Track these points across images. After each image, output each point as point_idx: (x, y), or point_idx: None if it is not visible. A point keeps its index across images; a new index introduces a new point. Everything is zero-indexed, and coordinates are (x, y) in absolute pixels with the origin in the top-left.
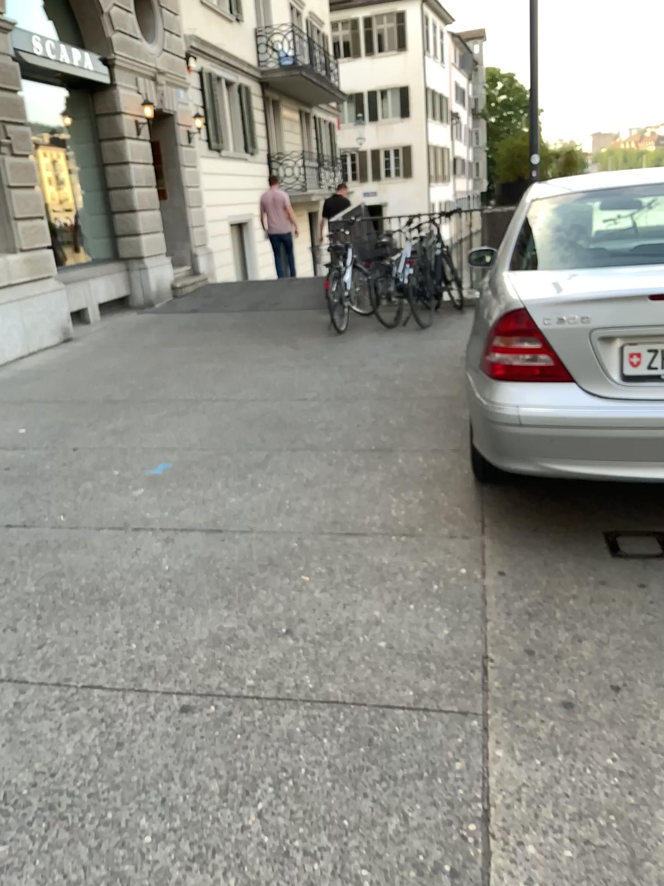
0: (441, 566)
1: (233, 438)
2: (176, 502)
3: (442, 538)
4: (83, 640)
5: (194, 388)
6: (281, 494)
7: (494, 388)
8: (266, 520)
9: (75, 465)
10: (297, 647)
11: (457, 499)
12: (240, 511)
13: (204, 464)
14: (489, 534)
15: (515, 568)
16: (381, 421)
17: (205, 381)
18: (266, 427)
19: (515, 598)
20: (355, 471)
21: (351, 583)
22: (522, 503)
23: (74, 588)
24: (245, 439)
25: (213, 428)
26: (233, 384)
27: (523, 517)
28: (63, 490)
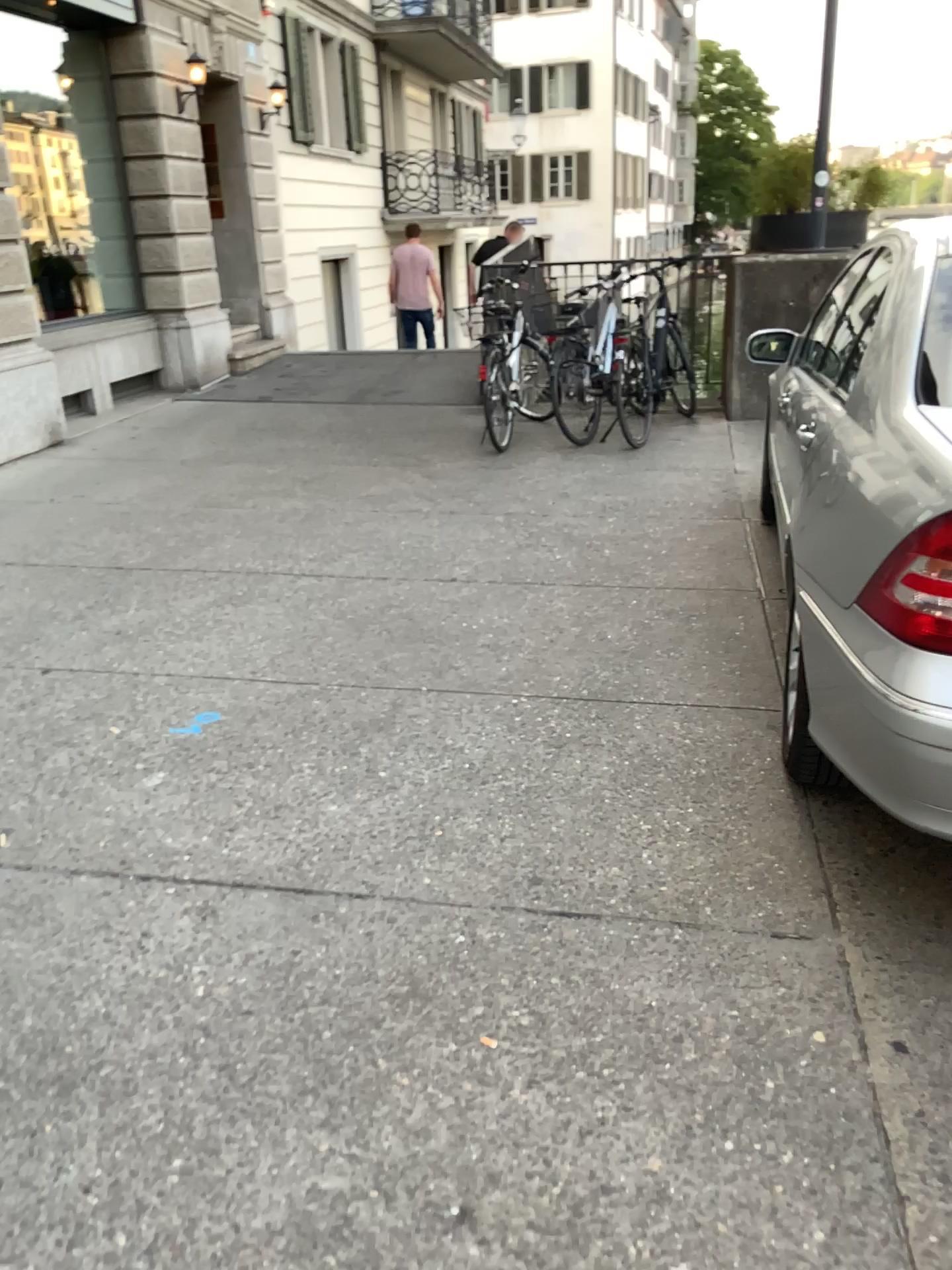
0: (767, 1015)
1: (331, 661)
2: (225, 811)
3: (753, 934)
4: (6, 1220)
5: (262, 550)
6: (425, 801)
7: (906, 663)
8: (399, 865)
9: (41, 710)
10: (487, 1267)
11: (763, 829)
12: (347, 838)
13: (278, 719)
14: (846, 929)
15: (924, 1034)
16: (592, 635)
17: (281, 538)
18: (389, 639)
19: (943, 1125)
20: (559, 750)
21: (586, 1058)
22: (890, 847)
23: (4, 1045)
24: (351, 662)
25: (294, 637)
26: (329, 543)
27: (902, 885)
28: (14, 767)
